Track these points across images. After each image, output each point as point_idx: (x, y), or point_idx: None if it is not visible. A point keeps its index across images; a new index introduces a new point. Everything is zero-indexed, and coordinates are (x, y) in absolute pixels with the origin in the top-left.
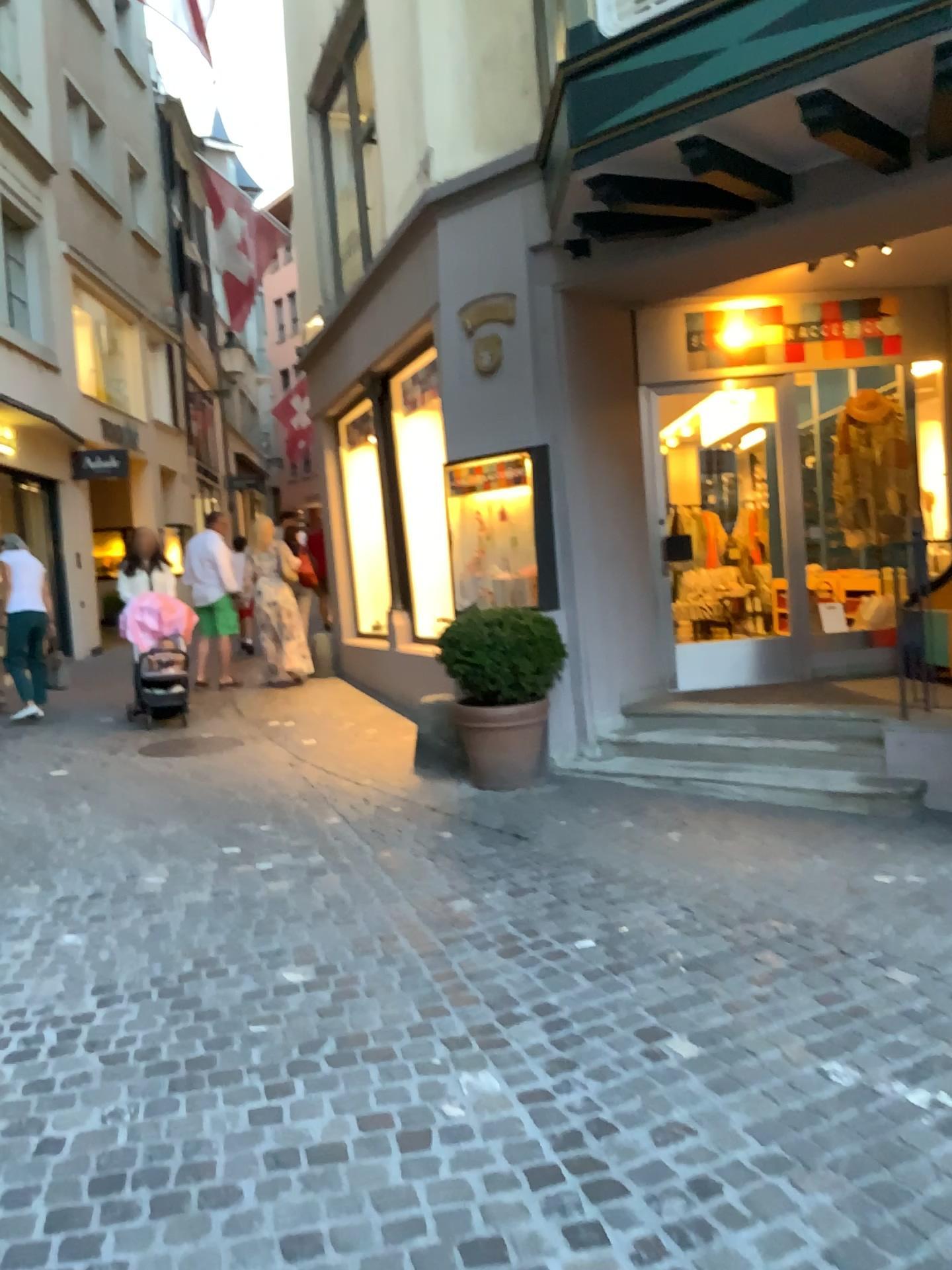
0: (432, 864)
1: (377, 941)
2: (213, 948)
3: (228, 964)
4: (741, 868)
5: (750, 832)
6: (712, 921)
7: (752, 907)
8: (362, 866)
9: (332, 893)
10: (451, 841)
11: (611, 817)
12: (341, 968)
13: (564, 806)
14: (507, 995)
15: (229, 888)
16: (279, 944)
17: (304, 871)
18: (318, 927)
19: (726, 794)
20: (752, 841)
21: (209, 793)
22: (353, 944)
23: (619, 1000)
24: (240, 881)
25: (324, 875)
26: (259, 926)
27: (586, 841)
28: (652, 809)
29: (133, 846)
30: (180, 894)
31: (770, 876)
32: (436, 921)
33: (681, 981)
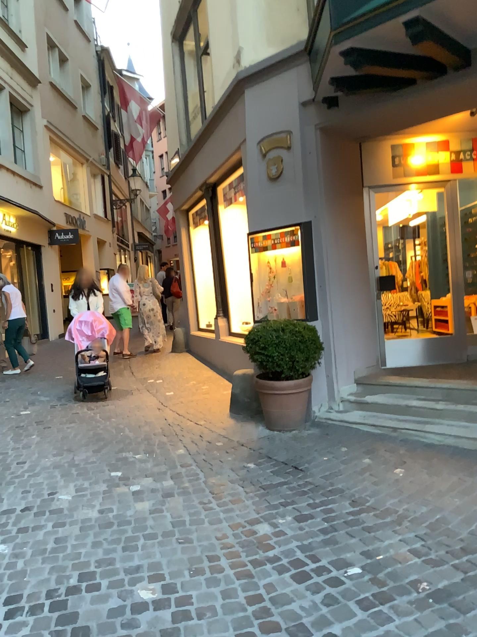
0: (242, 490)
1: (205, 562)
2: (91, 566)
3: (99, 583)
4: (451, 502)
5: (447, 469)
6: (442, 551)
7: (468, 538)
8: (197, 491)
9: (176, 516)
10: (253, 471)
11: (354, 453)
12: (179, 590)
13: (322, 444)
14: (302, 625)
15: (109, 508)
16: (137, 564)
17: (159, 494)
18: (165, 546)
19: (424, 437)
20: (451, 477)
21: (108, 429)
22: (188, 565)
23: (389, 636)
24: (117, 502)
25: (172, 498)
26: (125, 544)
27: (341, 473)
28: (379, 448)
29: (55, 470)
30: (77, 513)
31: (472, 509)
32: (246, 543)
33: (433, 616)
